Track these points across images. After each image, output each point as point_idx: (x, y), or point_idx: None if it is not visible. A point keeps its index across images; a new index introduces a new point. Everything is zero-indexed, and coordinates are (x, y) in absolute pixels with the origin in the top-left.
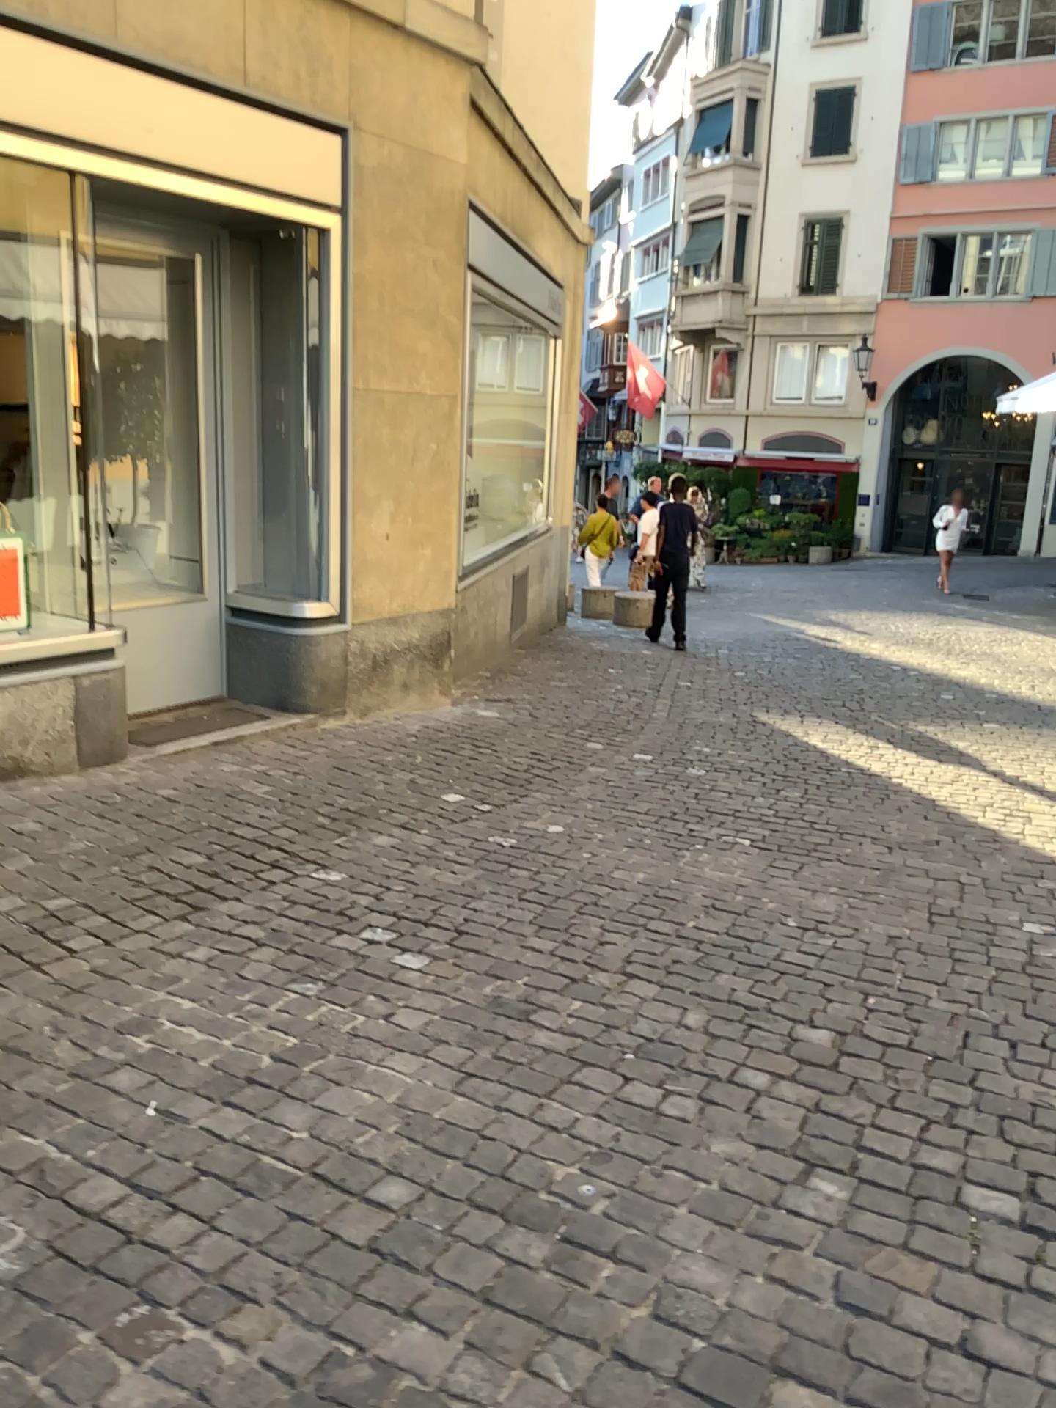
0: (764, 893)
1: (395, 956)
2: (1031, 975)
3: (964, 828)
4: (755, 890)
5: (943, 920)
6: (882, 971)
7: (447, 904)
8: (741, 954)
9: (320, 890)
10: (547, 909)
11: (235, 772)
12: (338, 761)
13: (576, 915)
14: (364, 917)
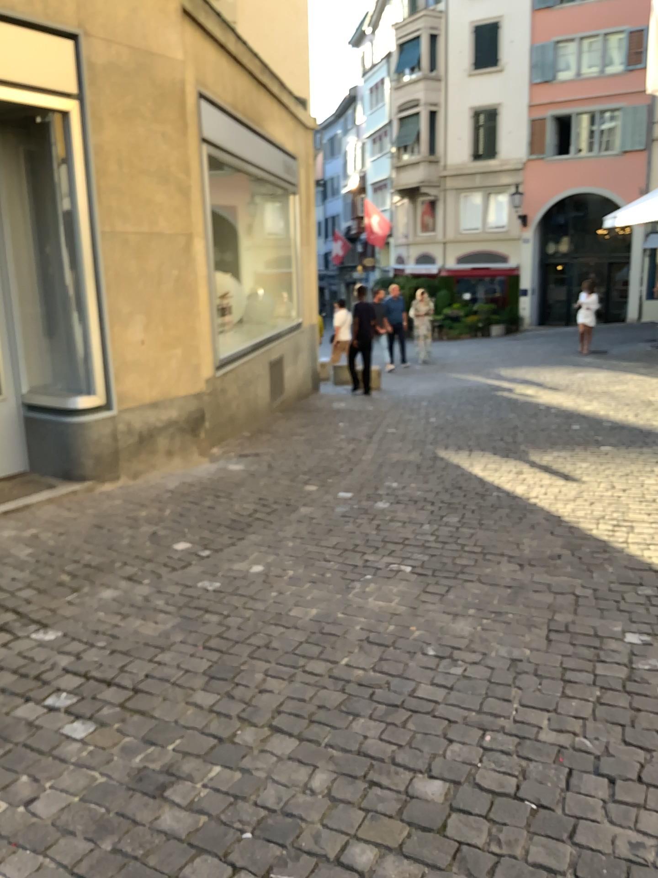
0: (409, 625)
1: (62, 729)
2: (628, 699)
3: (578, 546)
4: (403, 622)
5: (556, 642)
6: (498, 706)
7: (132, 662)
8: (377, 697)
9: (26, 656)
10: (218, 660)
11: (6, 538)
12: (95, 520)
13: (242, 664)
14: (52, 683)
